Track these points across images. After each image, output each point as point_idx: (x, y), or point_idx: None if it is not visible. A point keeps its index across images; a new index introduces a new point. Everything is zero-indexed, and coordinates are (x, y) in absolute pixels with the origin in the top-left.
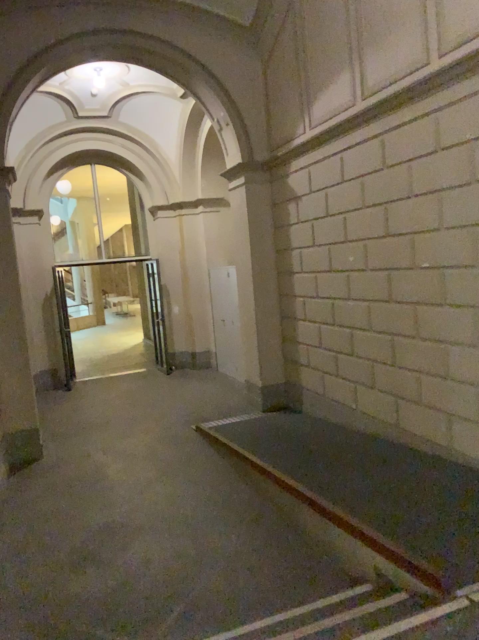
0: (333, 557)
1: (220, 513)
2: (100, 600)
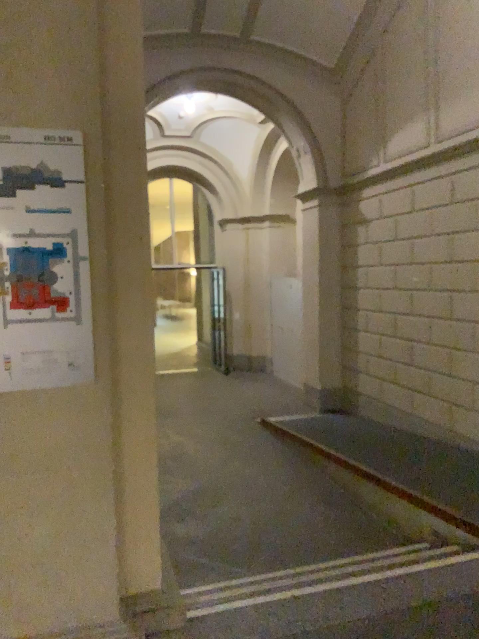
0: (394, 524)
1: (292, 487)
2: (204, 540)
